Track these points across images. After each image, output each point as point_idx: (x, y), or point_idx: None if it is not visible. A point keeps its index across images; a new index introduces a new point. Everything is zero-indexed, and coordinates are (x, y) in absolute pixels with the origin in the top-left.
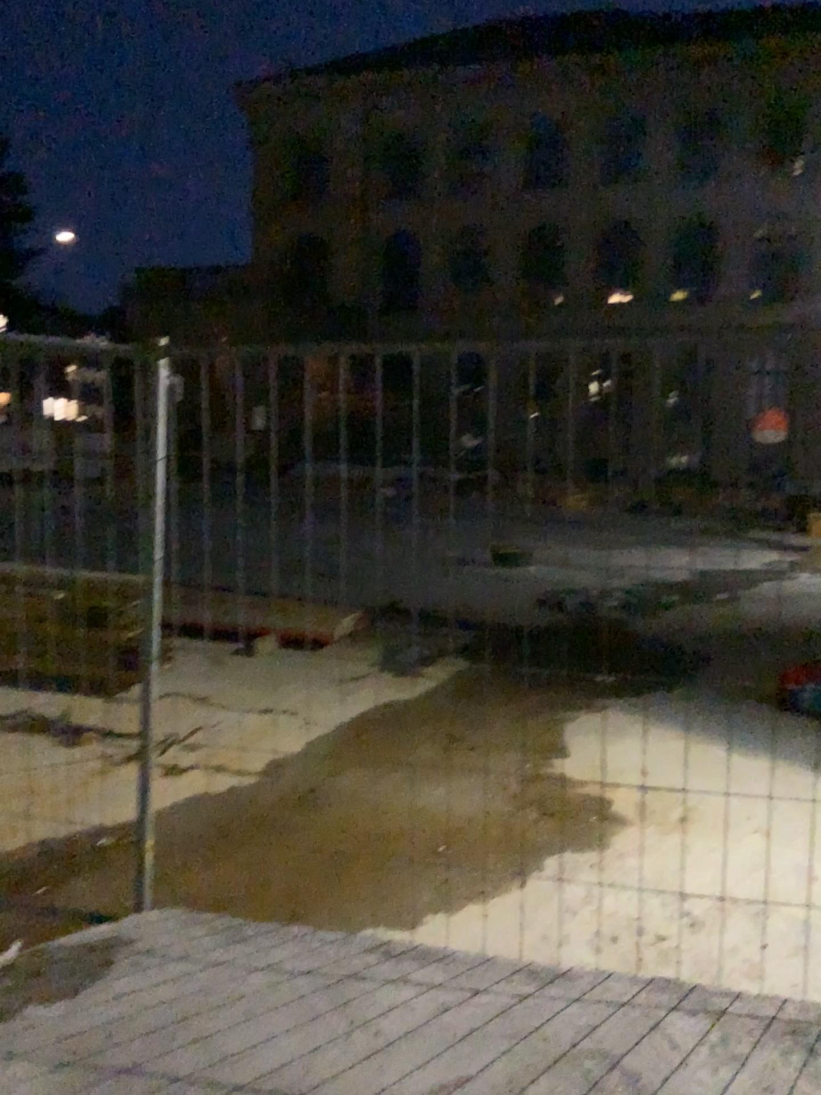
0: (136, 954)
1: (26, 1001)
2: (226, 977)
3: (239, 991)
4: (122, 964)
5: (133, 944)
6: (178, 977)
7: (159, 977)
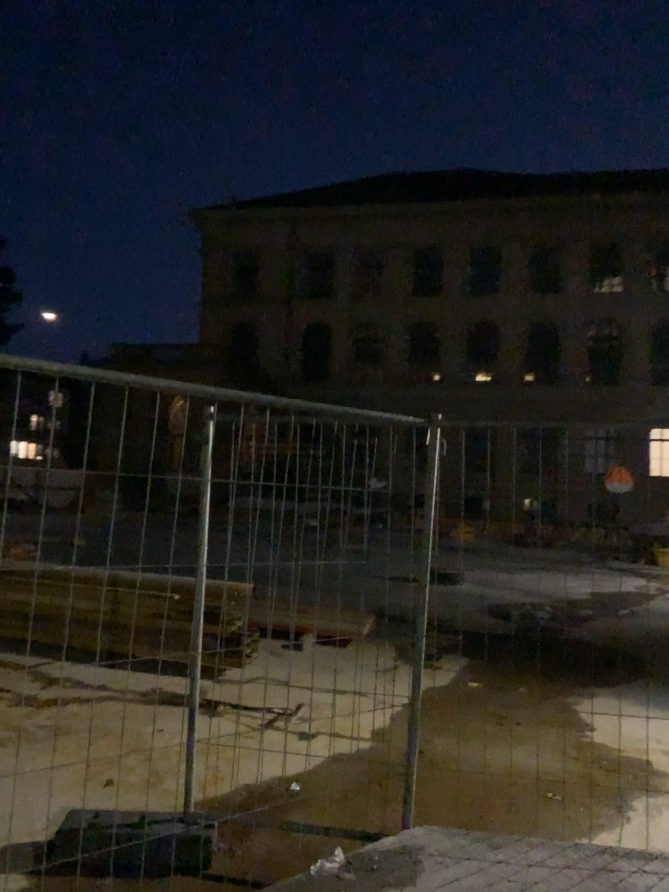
0: (430, 857)
1: (378, 887)
2: (513, 871)
3: (532, 881)
4: (425, 863)
5: (419, 851)
6: (477, 871)
7: (462, 871)
